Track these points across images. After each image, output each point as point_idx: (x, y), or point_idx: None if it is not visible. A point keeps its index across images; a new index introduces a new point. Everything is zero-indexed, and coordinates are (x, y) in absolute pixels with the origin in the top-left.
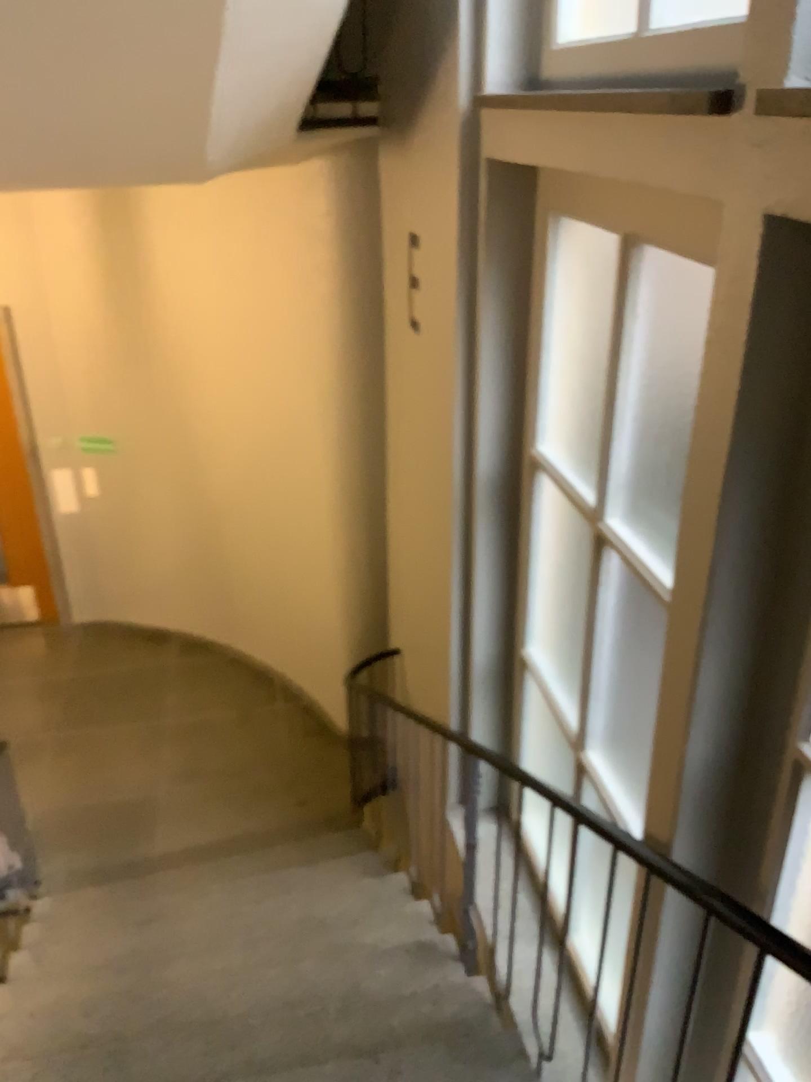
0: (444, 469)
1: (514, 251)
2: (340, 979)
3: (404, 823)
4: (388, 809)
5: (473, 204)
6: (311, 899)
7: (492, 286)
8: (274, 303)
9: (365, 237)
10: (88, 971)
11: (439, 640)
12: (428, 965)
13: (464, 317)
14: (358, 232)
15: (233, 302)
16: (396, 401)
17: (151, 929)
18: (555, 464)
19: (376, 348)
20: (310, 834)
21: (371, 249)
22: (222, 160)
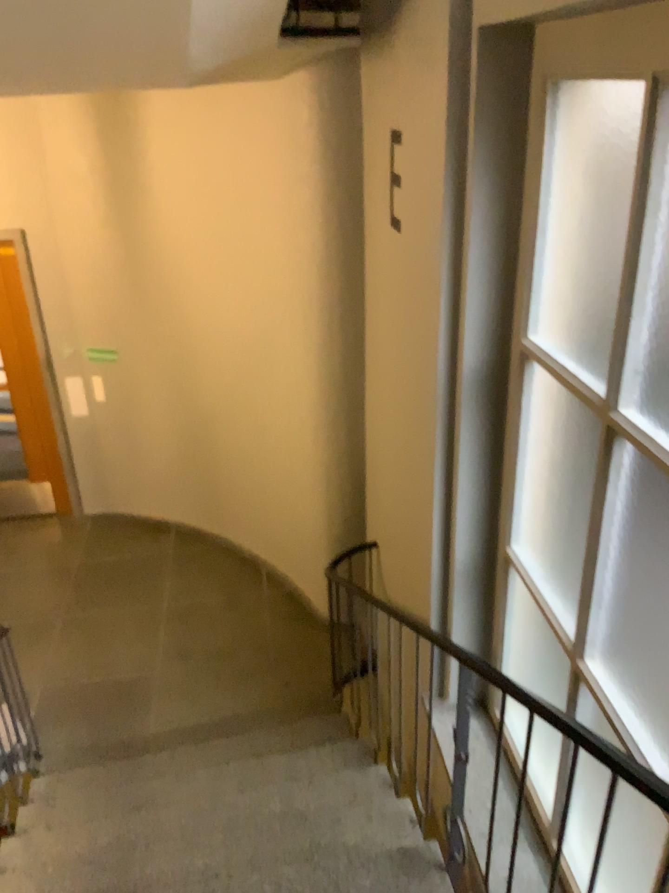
0: (425, 367)
1: (507, 129)
2: (321, 892)
3: (384, 718)
4: (368, 701)
5: (464, 79)
6: (293, 791)
7: (483, 168)
8: (261, 217)
9: (346, 147)
10: (70, 866)
11: (417, 536)
12: (413, 879)
13: (452, 203)
14: (339, 142)
15: (223, 219)
16: (376, 305)
17: (135, 820)
18: (548, 356)
19: (357, 255)
20: (293, 718)
21: (352, 158)
22: (206, 57)
